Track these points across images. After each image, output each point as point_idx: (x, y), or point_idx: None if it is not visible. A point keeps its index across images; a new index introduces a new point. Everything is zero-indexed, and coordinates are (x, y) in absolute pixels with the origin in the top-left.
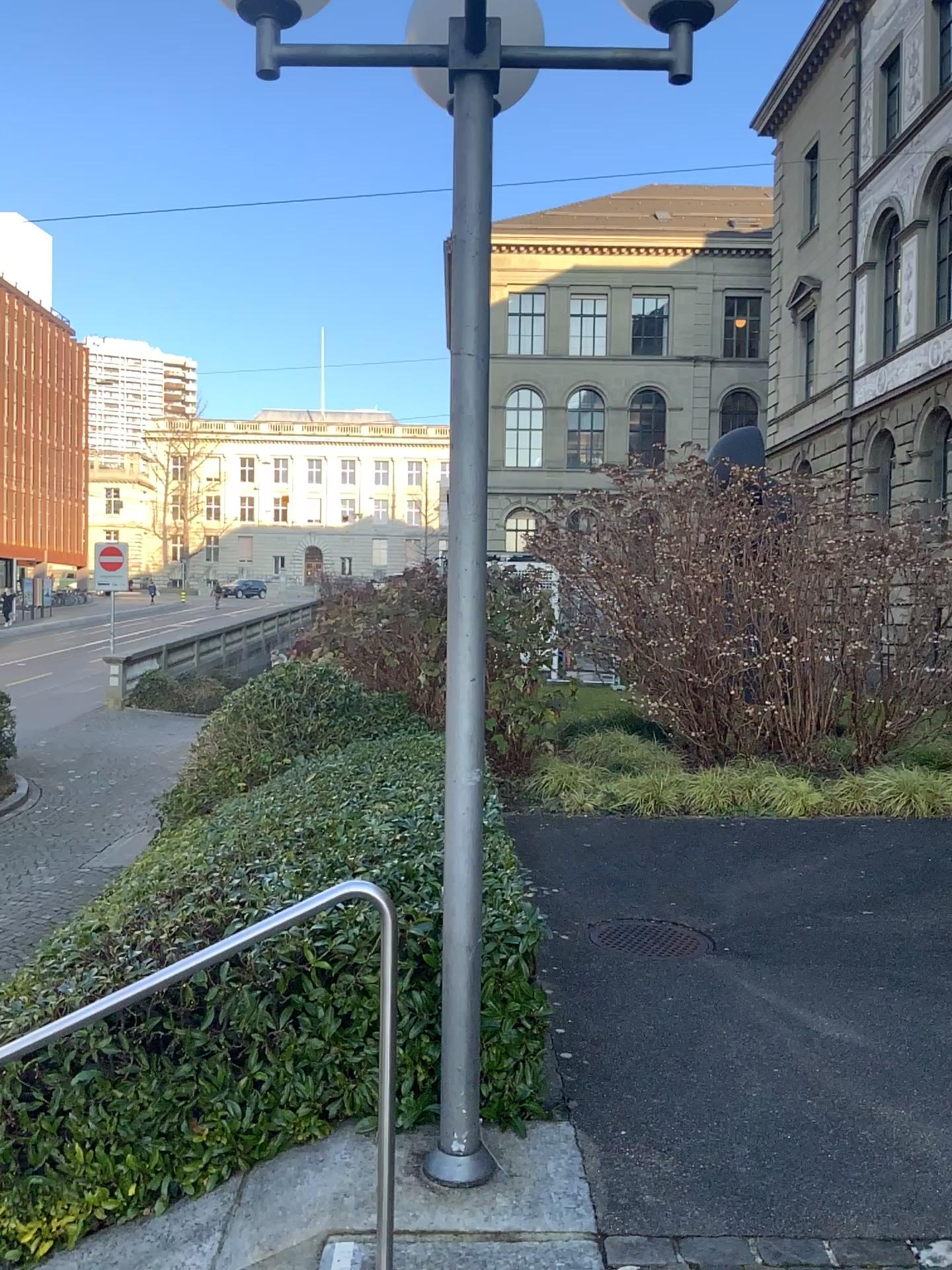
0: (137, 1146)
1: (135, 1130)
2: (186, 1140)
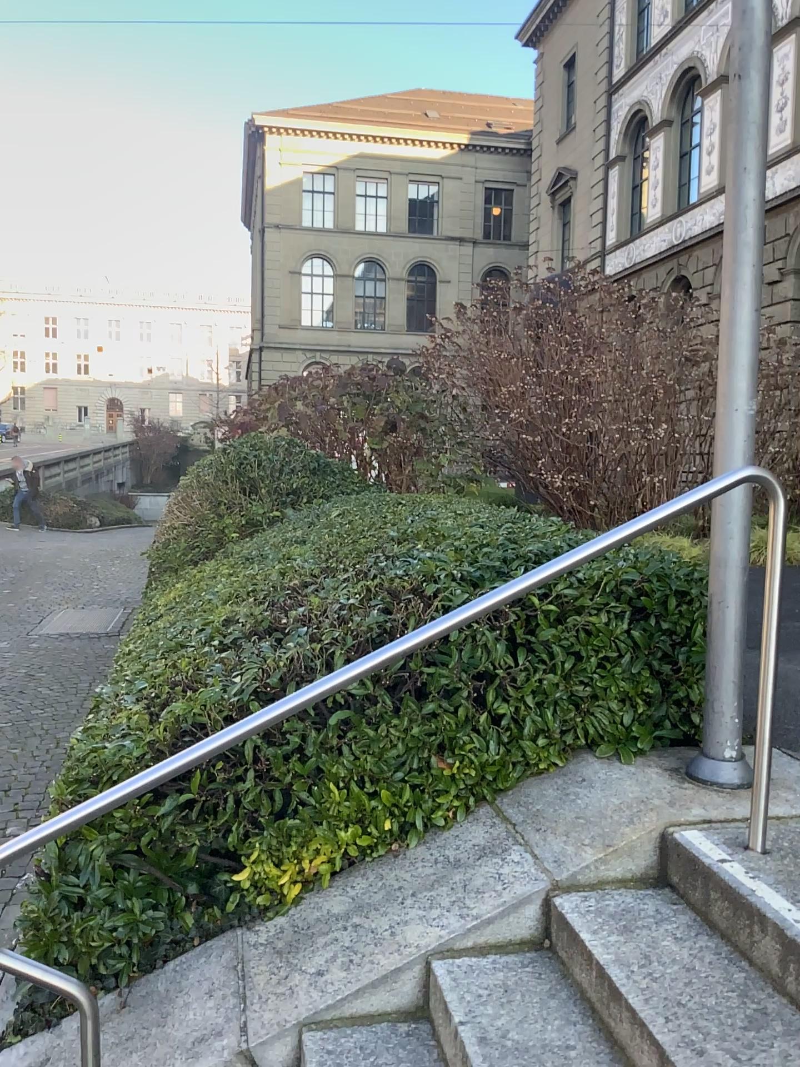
0: (393, 781)
1: (389, 765)
2: (440, 772)
